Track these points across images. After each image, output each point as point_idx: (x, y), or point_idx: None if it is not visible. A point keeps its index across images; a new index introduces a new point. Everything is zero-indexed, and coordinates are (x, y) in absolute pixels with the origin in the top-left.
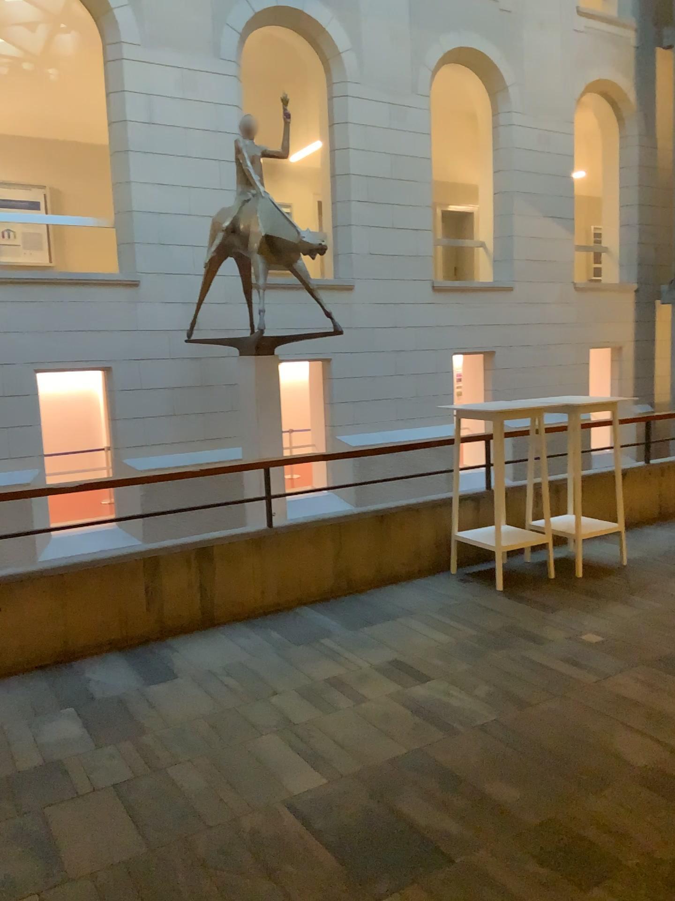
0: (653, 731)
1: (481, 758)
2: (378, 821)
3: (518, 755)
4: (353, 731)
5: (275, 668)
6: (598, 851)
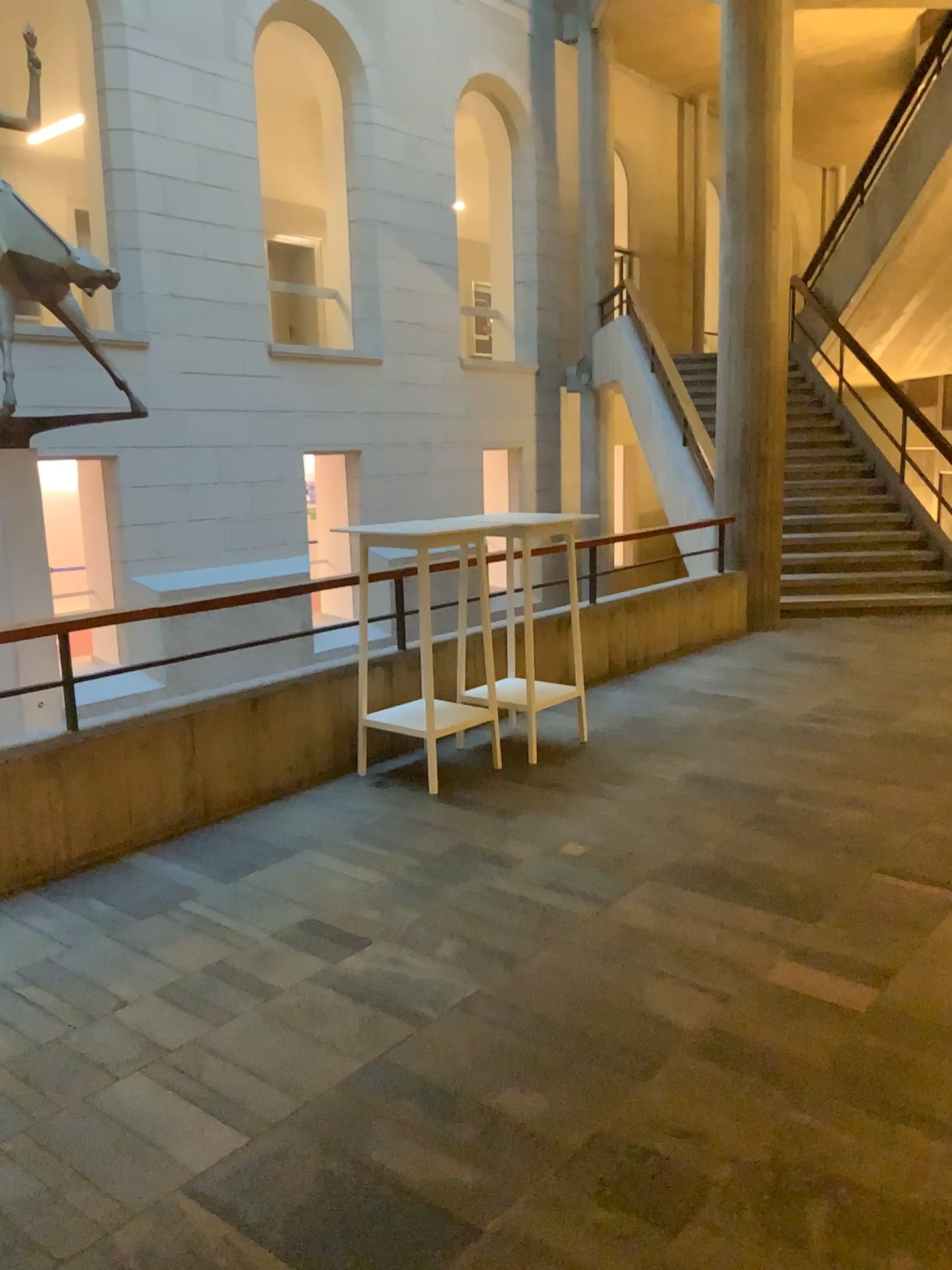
0: (694, 974)
1: (476, 1057)
2: (348, 1192)
3: (527, 1043)
4: (268, 1047)
5: (112, 961)
6: (676, 1169)
